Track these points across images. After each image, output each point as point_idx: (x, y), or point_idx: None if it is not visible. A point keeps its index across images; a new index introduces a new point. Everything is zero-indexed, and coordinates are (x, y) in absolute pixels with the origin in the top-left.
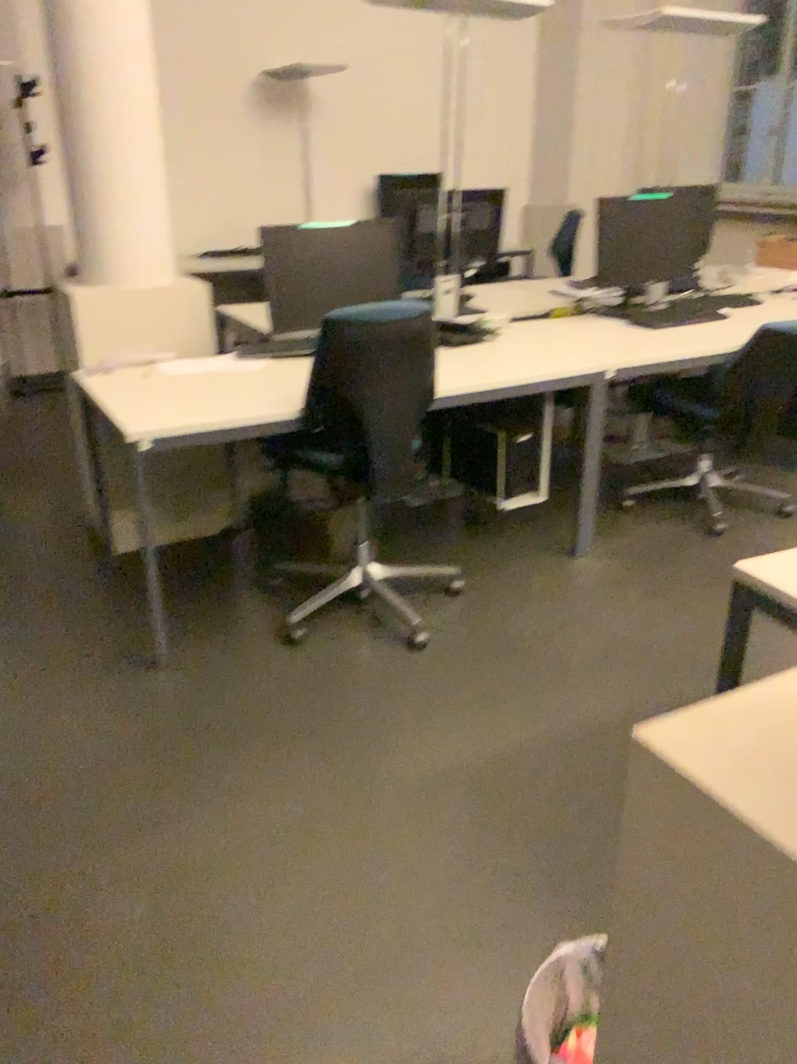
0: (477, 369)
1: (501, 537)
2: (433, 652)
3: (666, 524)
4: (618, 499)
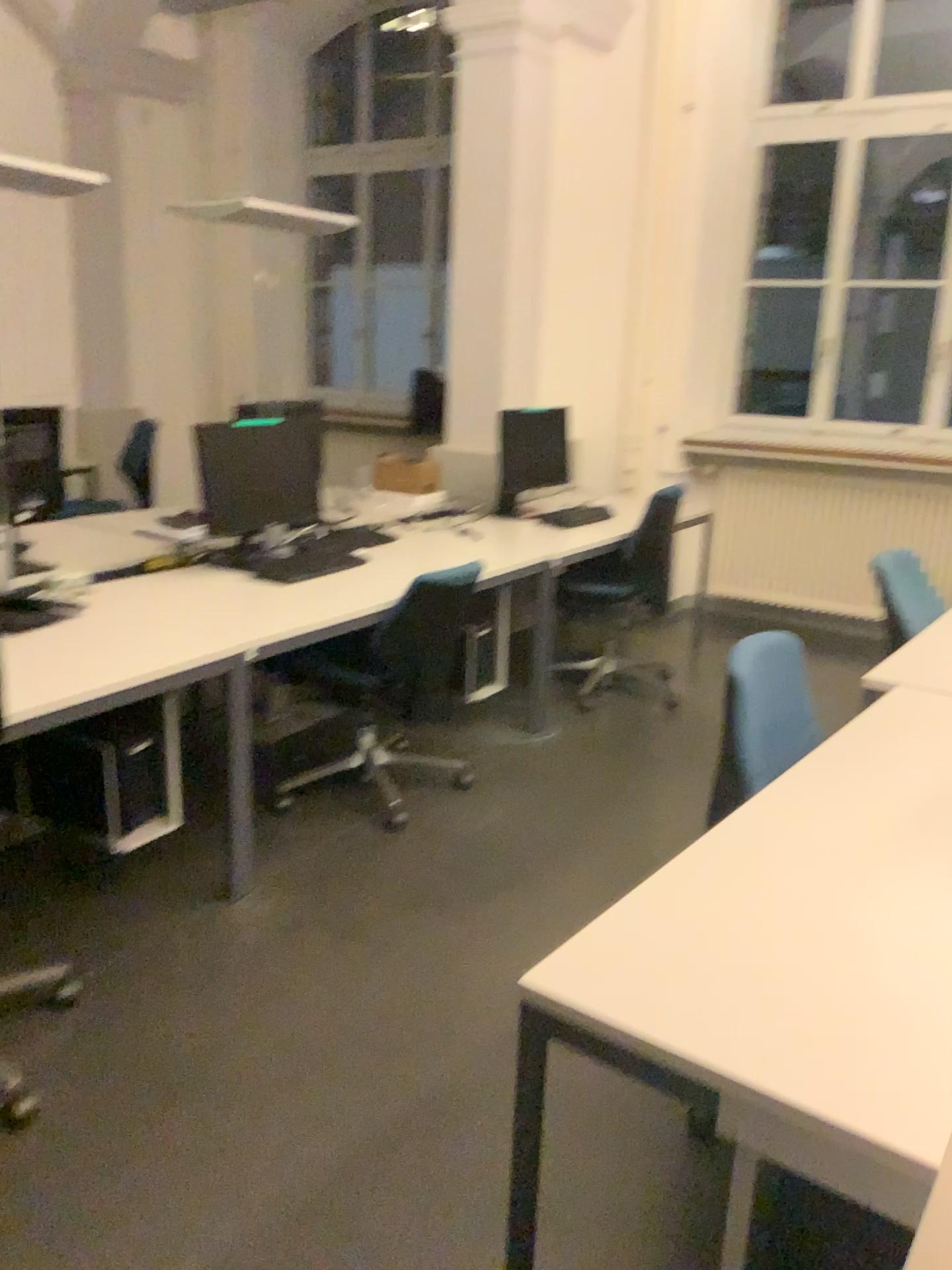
0: (66, 665)
1: (124, 886)
2: (51, 1118)
3: (339, 823)
4: (271, 798)
